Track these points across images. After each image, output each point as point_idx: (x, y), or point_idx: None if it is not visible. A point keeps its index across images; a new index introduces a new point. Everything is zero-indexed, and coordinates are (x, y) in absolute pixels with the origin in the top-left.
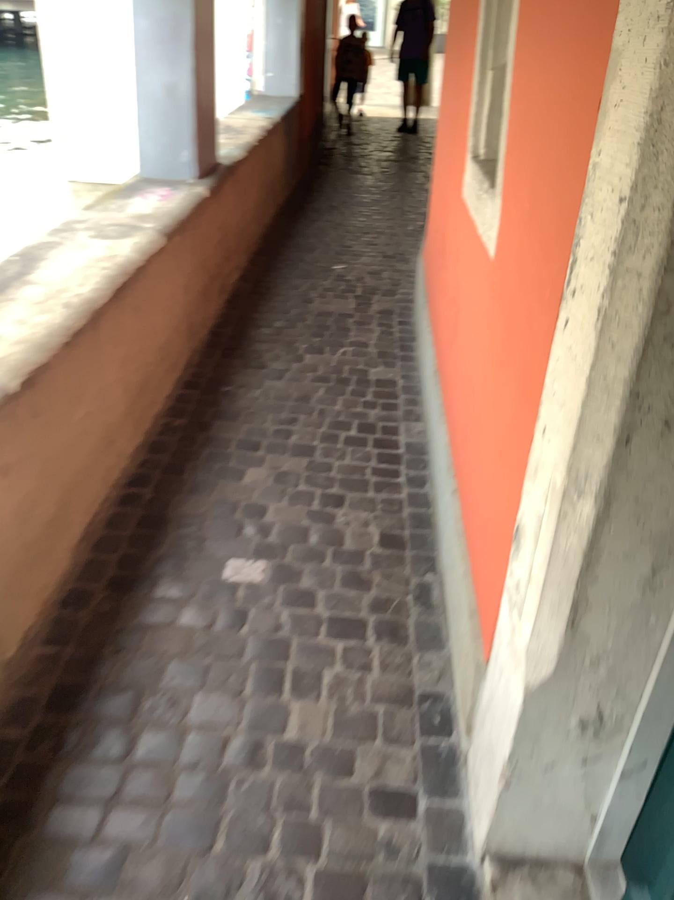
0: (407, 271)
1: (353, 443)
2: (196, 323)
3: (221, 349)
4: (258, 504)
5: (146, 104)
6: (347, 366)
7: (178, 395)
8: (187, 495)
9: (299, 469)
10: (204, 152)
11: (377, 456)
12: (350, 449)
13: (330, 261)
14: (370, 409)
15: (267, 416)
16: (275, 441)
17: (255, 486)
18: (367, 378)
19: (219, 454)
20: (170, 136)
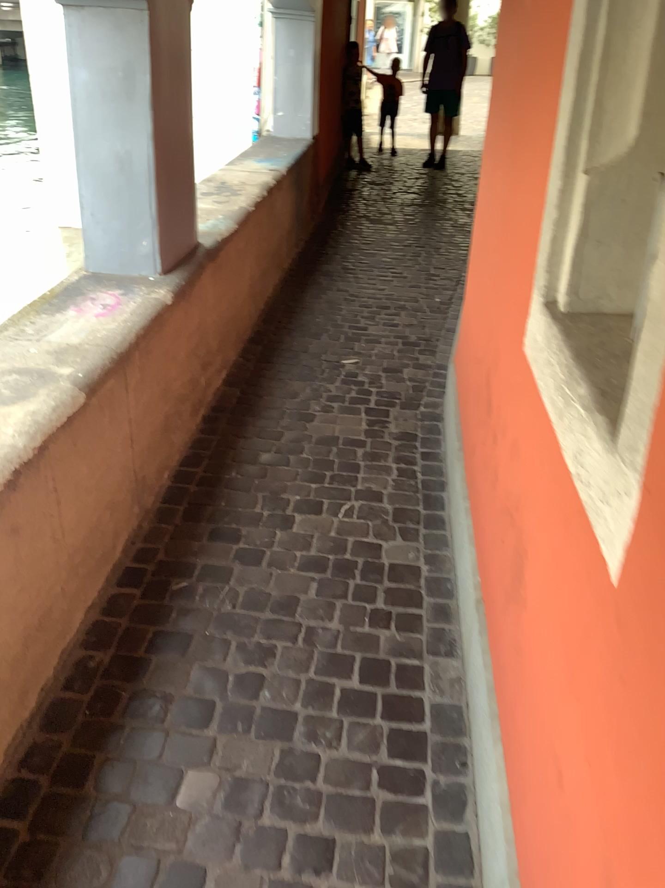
0: (436, 367)
1: (354, 710)
2: (150, 474)
3: (184, 507)
4: (193, 864)
5: (90, 180)
6: (353, 539)
7: (111, 598)
8: (84, 835)
9: (268, 772)
10: (170, 239)
11: (389, 740)
12: (348, 722)
13: (341, 351)
14: (382, 631)
15: (231, 646)
16: (236, 704)
17: (195, 816)
18: (380, 564)
19: (149, 735)
20: (125, 220)
